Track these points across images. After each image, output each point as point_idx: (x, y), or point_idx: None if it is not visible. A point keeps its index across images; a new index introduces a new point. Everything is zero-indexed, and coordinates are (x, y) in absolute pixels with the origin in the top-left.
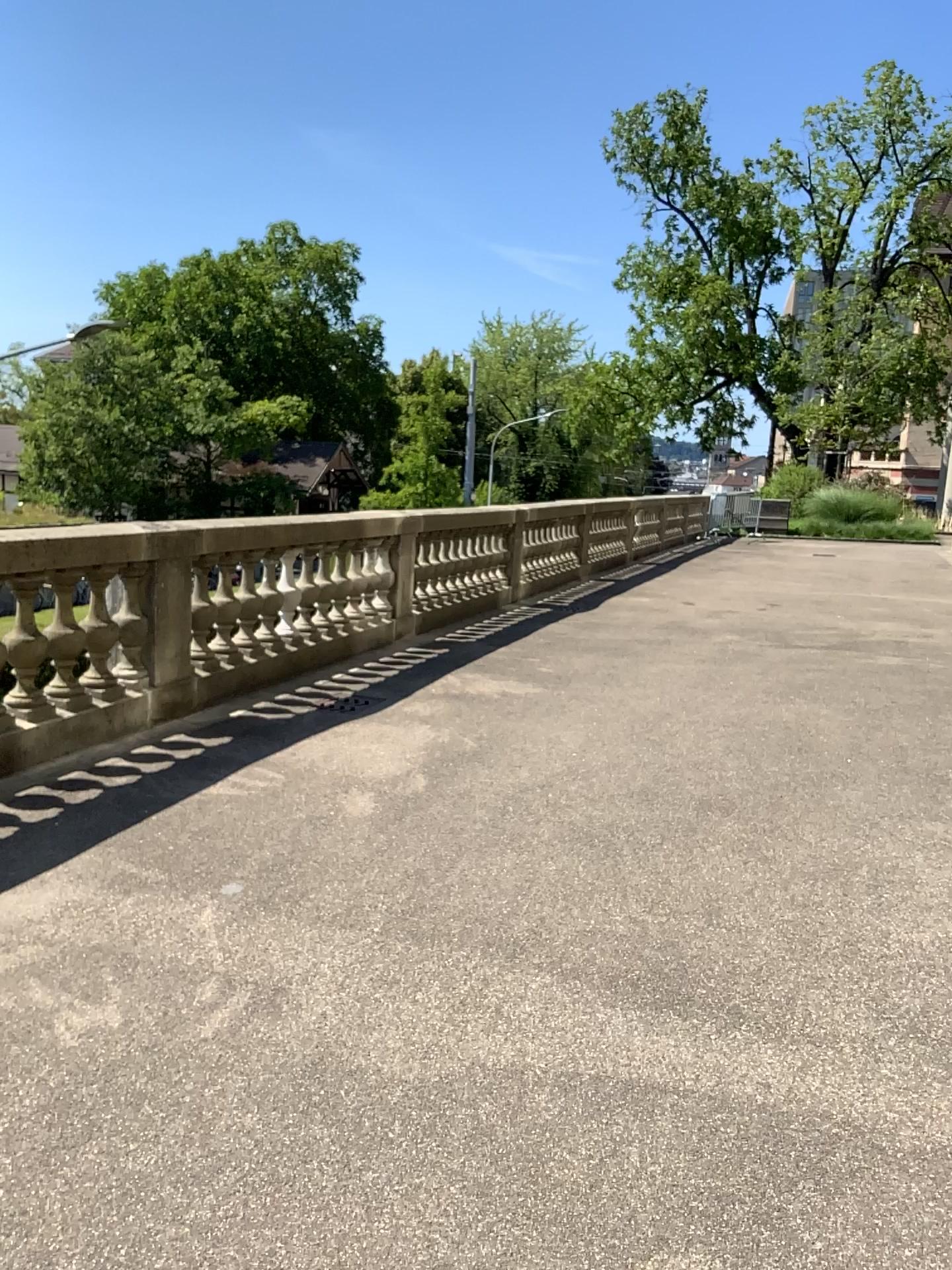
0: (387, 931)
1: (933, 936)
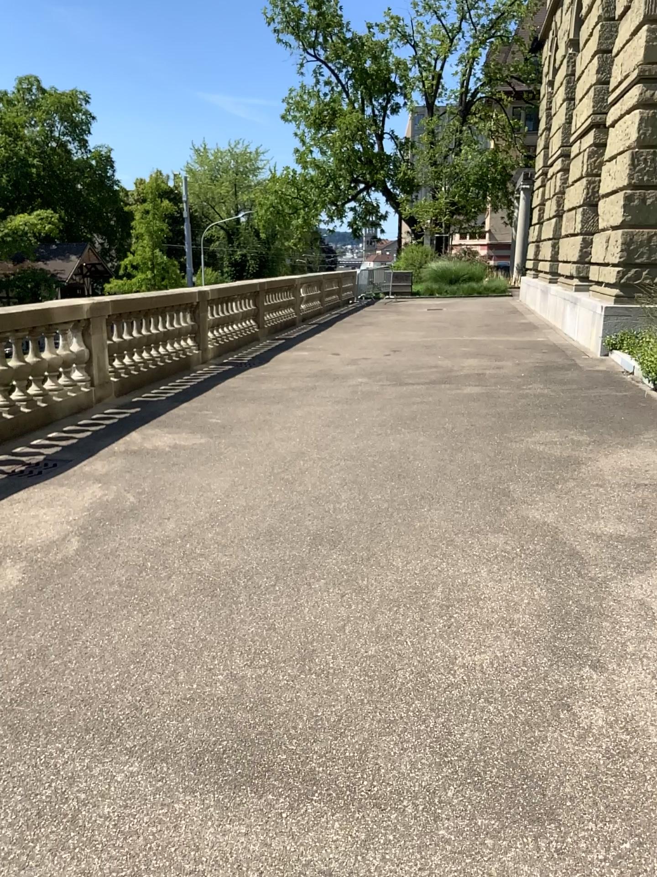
0: (0, 716)
1: (494, 654)
